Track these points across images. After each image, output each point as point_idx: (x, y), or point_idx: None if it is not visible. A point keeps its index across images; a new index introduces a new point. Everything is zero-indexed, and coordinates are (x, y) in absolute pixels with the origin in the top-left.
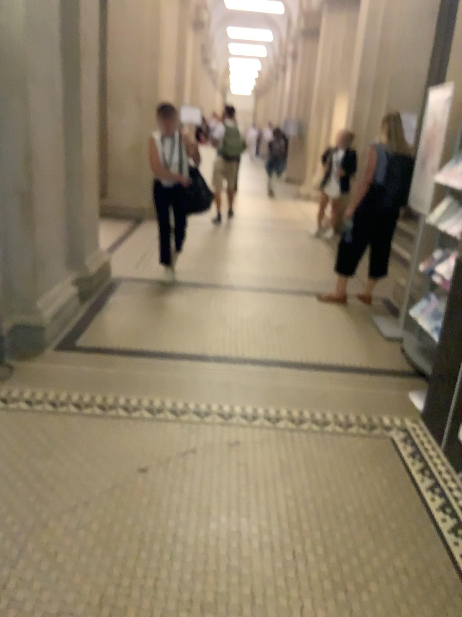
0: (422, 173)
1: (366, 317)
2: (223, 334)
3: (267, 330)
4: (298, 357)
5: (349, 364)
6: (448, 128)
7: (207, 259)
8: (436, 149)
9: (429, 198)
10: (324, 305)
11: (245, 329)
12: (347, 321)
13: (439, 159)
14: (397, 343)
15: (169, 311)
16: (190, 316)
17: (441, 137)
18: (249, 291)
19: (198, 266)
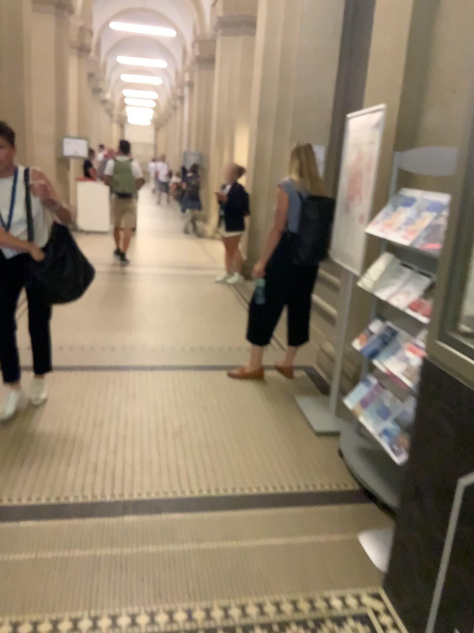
0: (351, 223)
1: (290, 403)
2: (97, 456)
3: (160, 442)
4: (204, 489)
5: (275, 491)
6: (381, 167)
7: (86, 329)
8: (367, 193)
9: (362, 258)
10: (236, 389)
11: (129, 443)
12: (266, 413)
13: (372, 206)
14: (332, 444)
15: (20, 421)
16: (51, 427)
17: (373, 177)
18: (138, 376)
19: (73, 340)
